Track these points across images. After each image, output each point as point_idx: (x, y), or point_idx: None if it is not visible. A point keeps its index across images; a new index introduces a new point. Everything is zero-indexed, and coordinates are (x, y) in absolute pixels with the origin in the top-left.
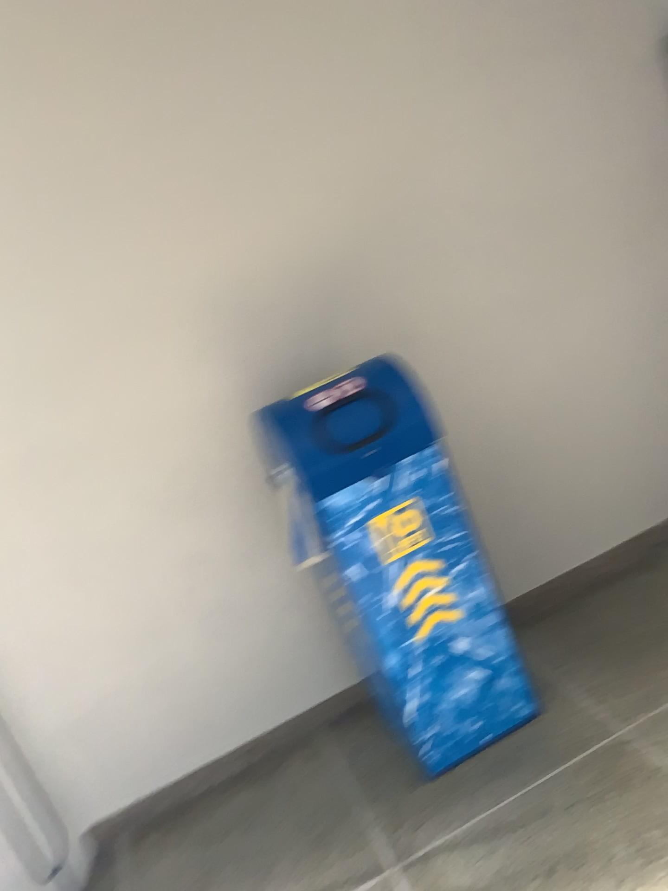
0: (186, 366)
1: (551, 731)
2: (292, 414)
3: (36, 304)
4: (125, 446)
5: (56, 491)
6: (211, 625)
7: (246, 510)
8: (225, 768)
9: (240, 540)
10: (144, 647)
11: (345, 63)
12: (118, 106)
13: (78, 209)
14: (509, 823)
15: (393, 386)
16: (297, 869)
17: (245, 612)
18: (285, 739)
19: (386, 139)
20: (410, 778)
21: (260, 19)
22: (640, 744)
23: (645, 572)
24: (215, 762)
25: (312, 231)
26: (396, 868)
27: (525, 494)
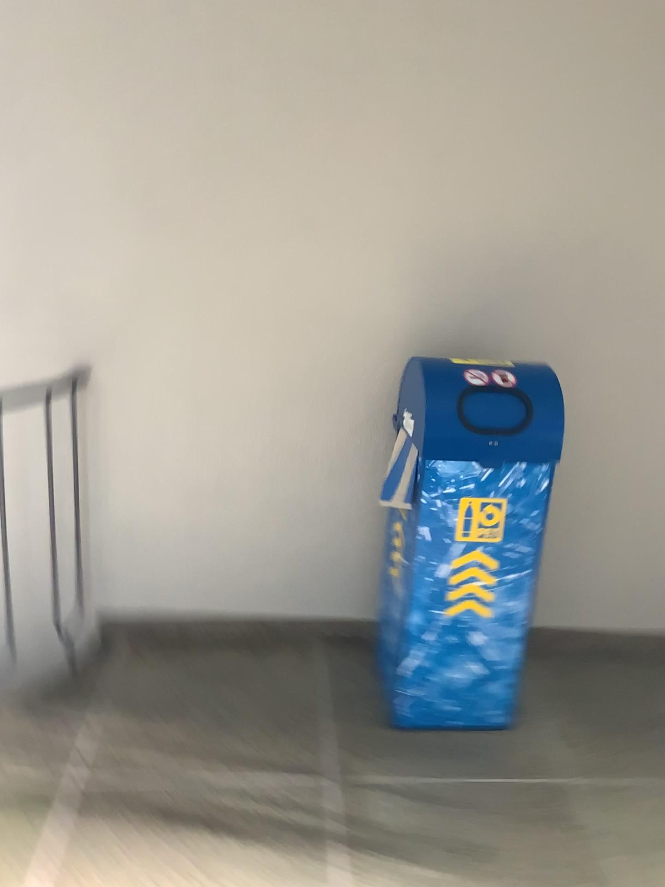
0: (369, 289)
1: (513, 746)
2: (444, 377)
3: (277, 175)
4: (286, 330)
5: (214, 338)
6: (278, 511)
7: (355, 433)
8: (230, 629)
9: (337, 455)
10: (216, 499)
11: (647, 90)
12: (431, 37)
13: (352, 111)
14: (444, 796)
15: (539, 396)
16: (256, 736)
17: (310, 514)
18: (288, 633)
19: (646, 176)
20: (377, 718)
21: (594, 16)
22: (584, 798)
23: (661, 665)
24: (224, 620)
25: (537, 226)
26: (336, 778)
27: (593, 545)
